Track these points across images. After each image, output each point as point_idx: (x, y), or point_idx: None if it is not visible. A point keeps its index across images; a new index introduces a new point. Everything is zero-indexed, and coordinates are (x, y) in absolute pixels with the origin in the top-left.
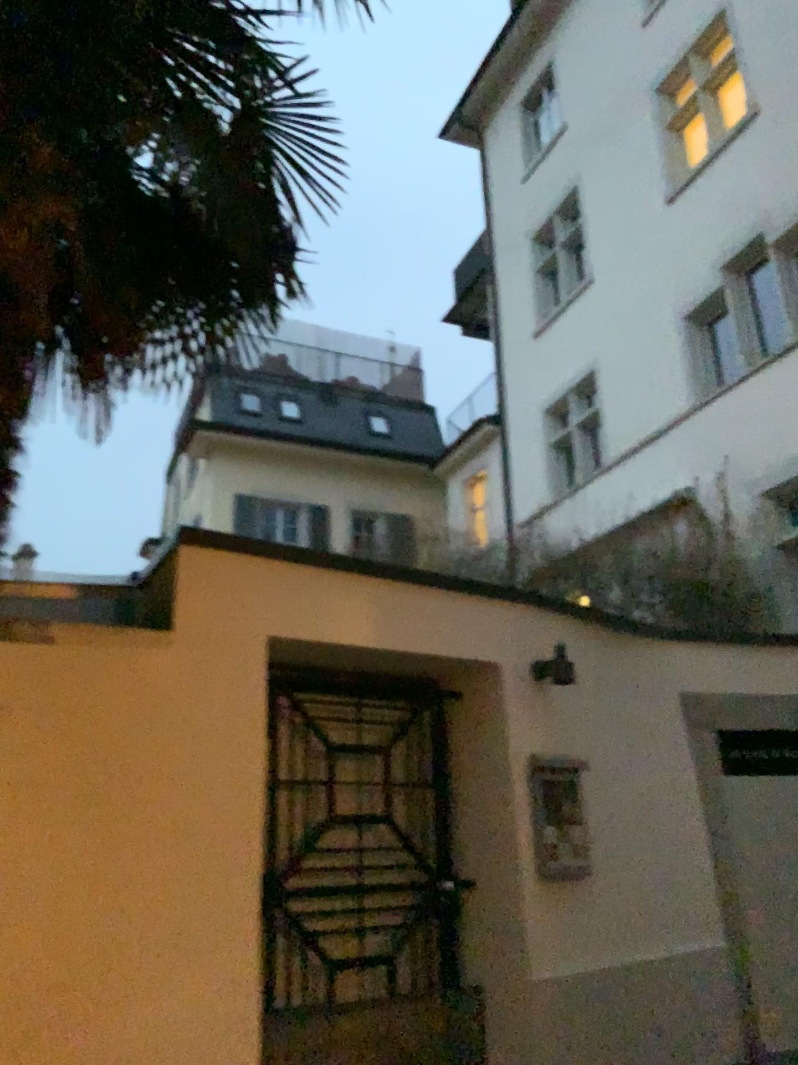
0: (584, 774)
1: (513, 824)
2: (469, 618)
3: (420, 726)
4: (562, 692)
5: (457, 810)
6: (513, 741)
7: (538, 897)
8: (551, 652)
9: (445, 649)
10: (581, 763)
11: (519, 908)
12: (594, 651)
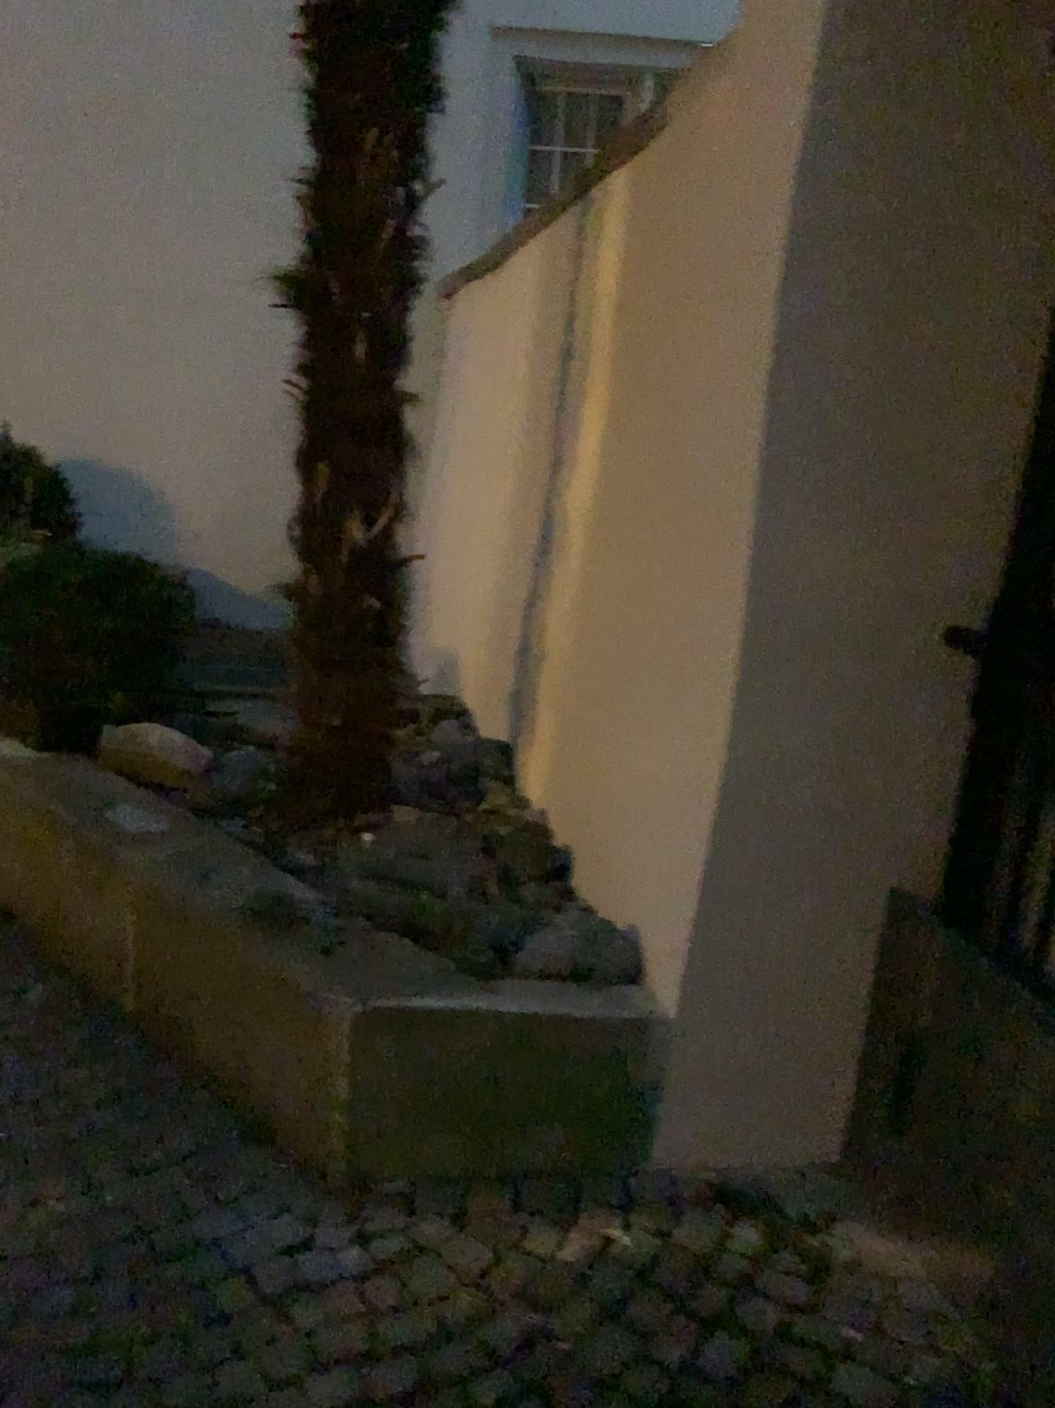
0: None
1: None
2: None
3: None
4: None
5: None
6: None
7: None
8: None
9: None
10: None
11: None
12: None
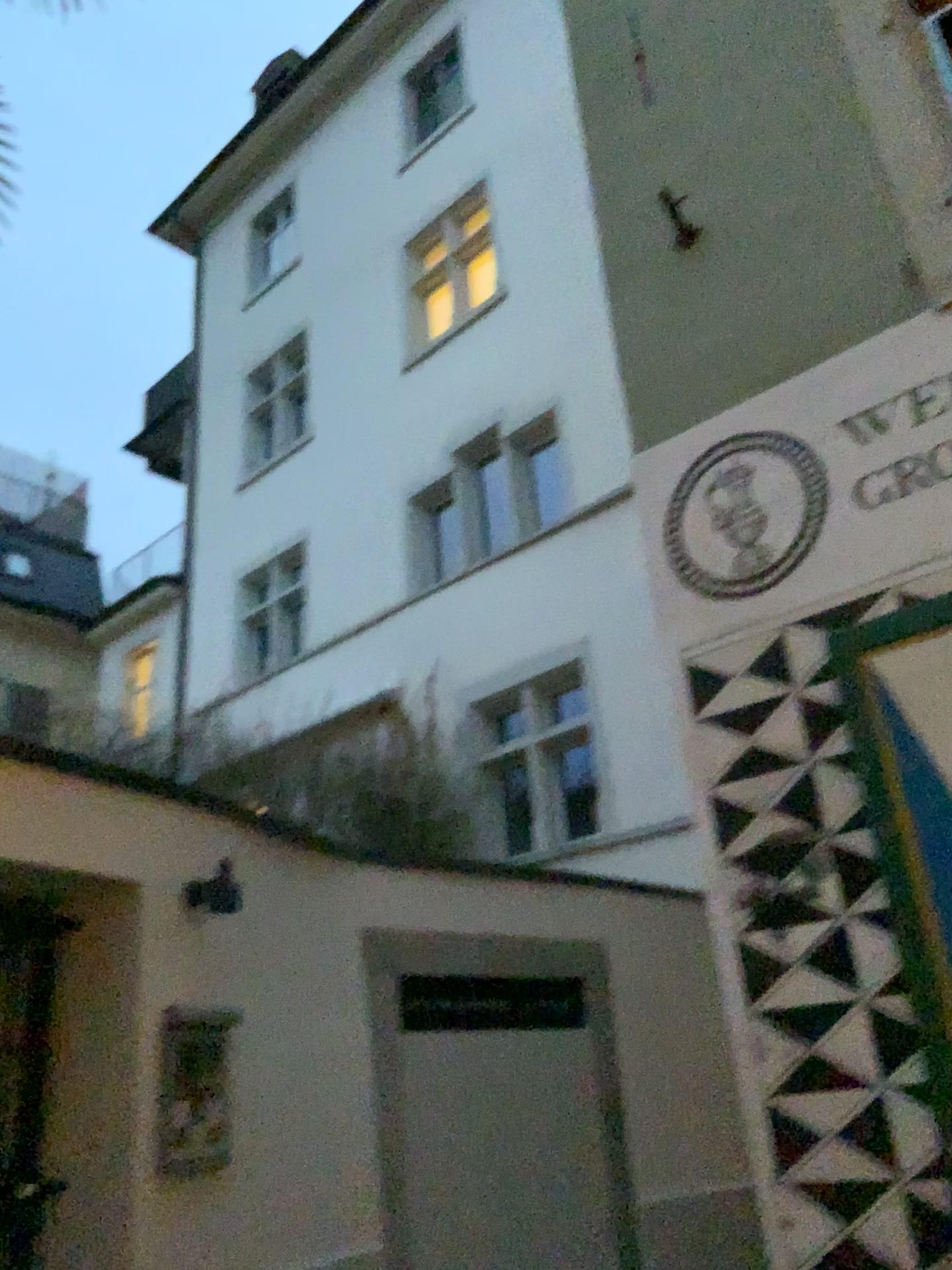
0: (235, 1032)
1: (130, 1103)
2: (106, 820)
3: (14, 967)
4: (219, 924)
5: (52, 1085)
6: (145, 988)
7: (152, 1205)
8: (210, 871)
9: (67, 860)
10: (232, 1018)
11: (124, 1222)
12: (266, 872)
